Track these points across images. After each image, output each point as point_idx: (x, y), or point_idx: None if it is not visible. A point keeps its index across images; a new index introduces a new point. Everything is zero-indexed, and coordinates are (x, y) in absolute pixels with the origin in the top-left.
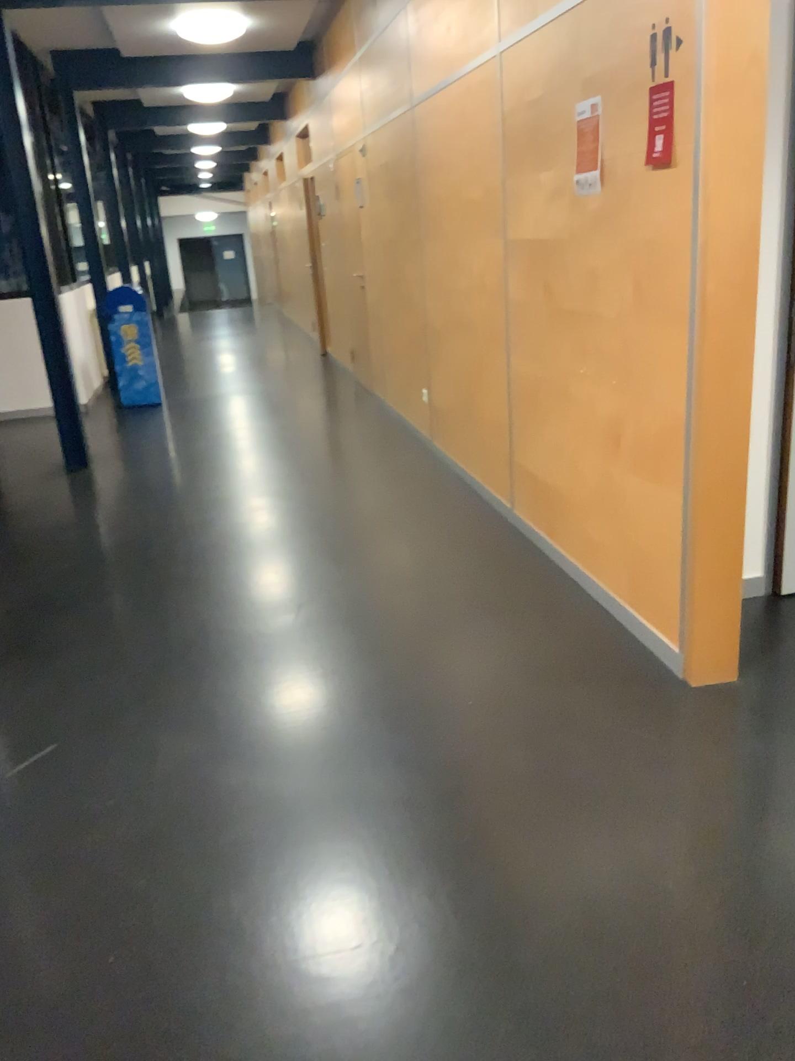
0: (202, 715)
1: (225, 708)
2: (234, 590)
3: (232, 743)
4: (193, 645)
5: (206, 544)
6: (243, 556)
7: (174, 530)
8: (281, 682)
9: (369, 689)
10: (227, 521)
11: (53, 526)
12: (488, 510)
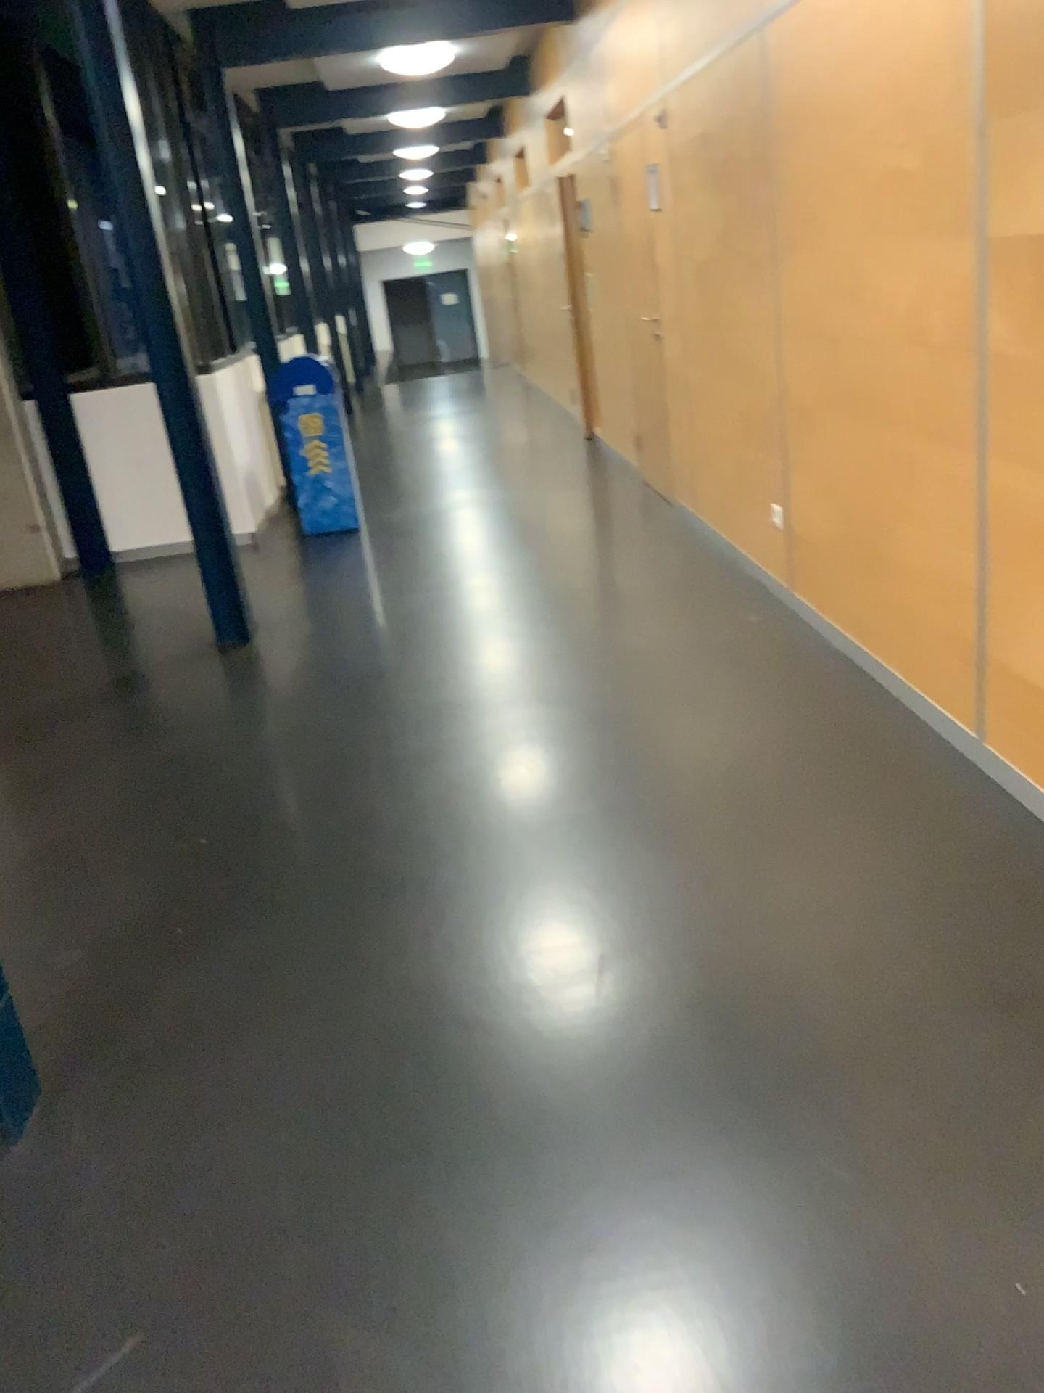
0: (430, 1265)
1: (474, 1251)
2: (480, 911)
3: (494, 1370)
4: (408, 1050)
5: (429, 802)
6: (492, 831)
7: (377, 771)
8: (584, 1173)
9: (773, 1214)
10: (463, 752)
11: (186, 760)
12: (919, 734)
